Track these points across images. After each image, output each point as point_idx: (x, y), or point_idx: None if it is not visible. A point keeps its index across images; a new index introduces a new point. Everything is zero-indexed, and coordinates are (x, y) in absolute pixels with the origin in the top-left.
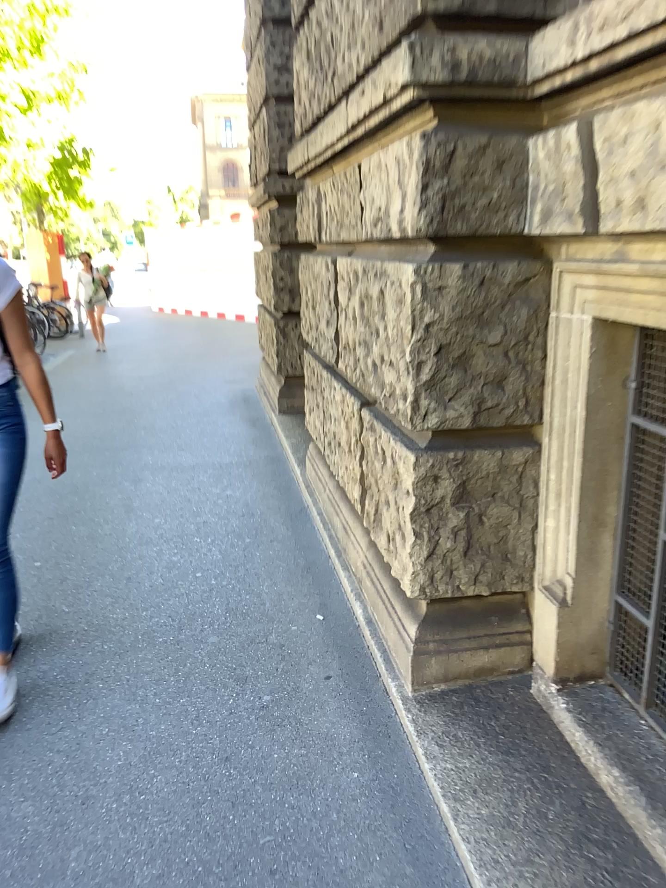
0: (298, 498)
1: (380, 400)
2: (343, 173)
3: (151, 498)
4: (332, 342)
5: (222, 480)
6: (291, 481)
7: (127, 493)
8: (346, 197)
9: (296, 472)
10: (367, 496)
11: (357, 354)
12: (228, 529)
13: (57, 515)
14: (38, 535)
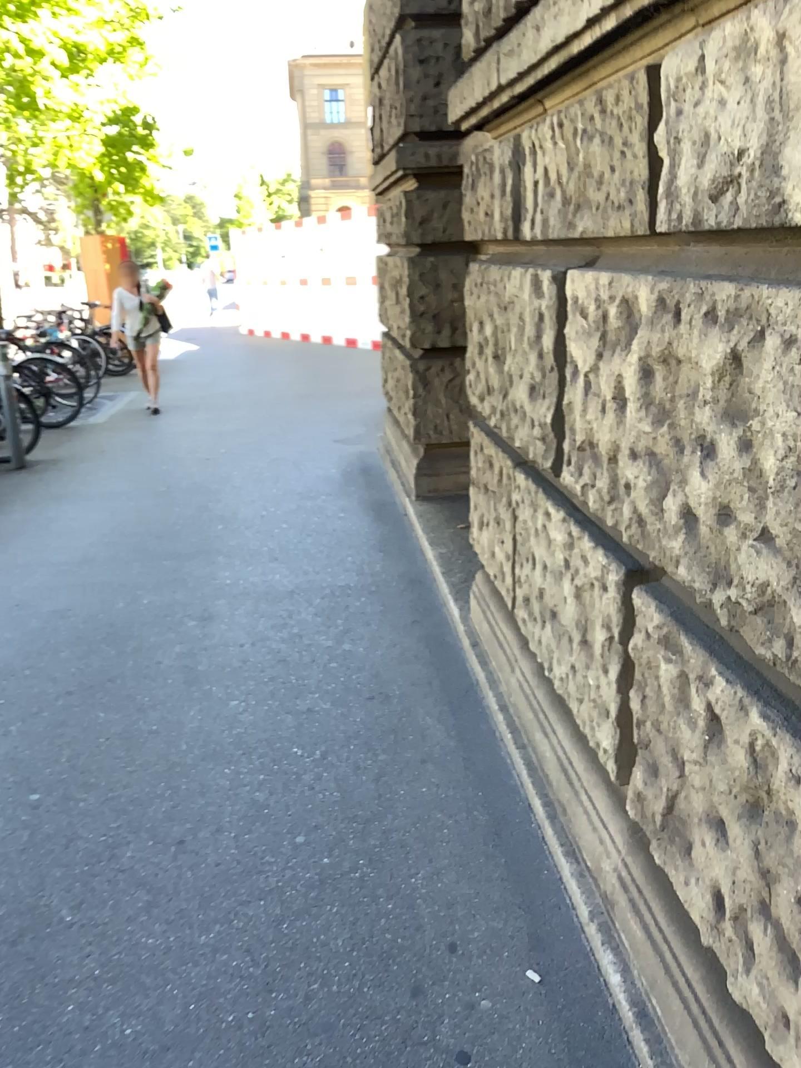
0: (459, 661)
1: (708, 601)
2: (598, 94)
3: (226, 656)
4: (549, 431)
5: (338, 622)
6: (444, 626)
7: (190, 645)
8: (601, 146)
9: (453, 611)
10: (641, 763)
11: (629, 476)
12: (350, 729)
13: (78, 687)
14: (44, 730)
